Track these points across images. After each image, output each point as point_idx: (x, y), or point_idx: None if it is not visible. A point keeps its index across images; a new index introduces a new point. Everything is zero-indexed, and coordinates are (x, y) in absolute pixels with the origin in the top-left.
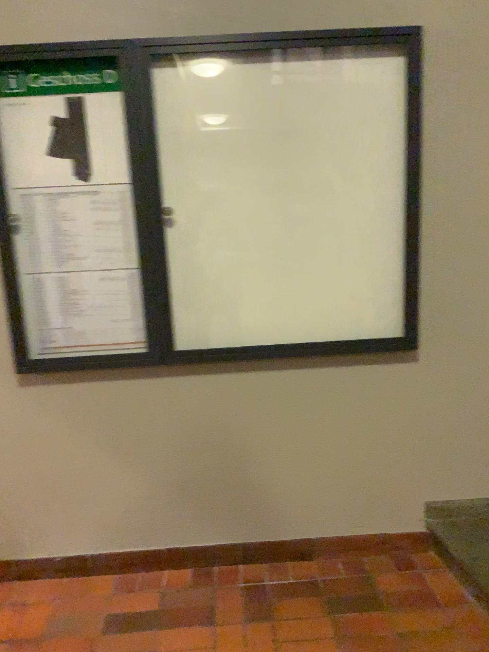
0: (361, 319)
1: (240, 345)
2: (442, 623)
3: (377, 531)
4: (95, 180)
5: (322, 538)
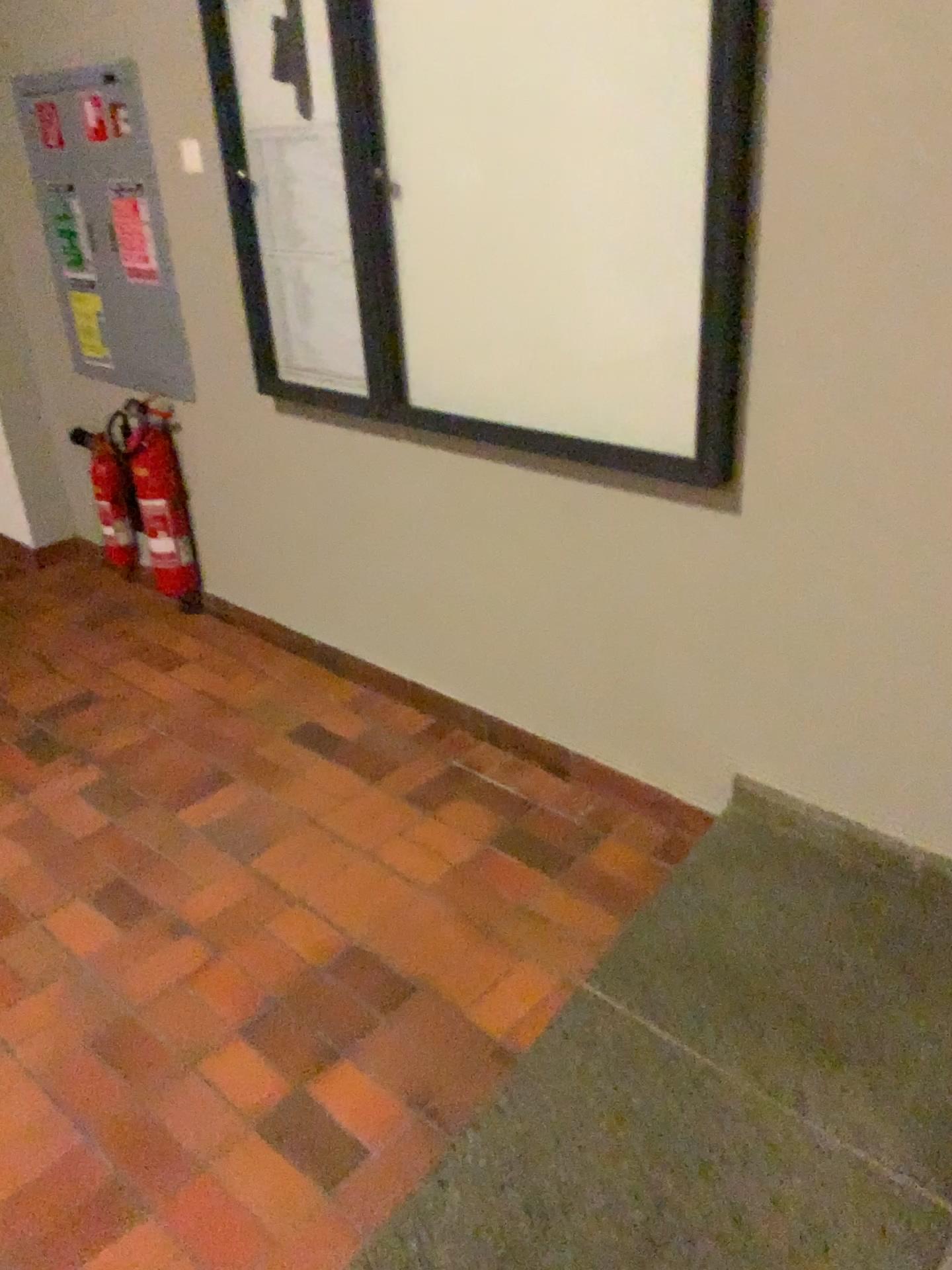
0: (648, 409)
1: (481, 413)
2: (585, 934)
3: (662, 788)
4: (314, 118)
5: (585, 758)
